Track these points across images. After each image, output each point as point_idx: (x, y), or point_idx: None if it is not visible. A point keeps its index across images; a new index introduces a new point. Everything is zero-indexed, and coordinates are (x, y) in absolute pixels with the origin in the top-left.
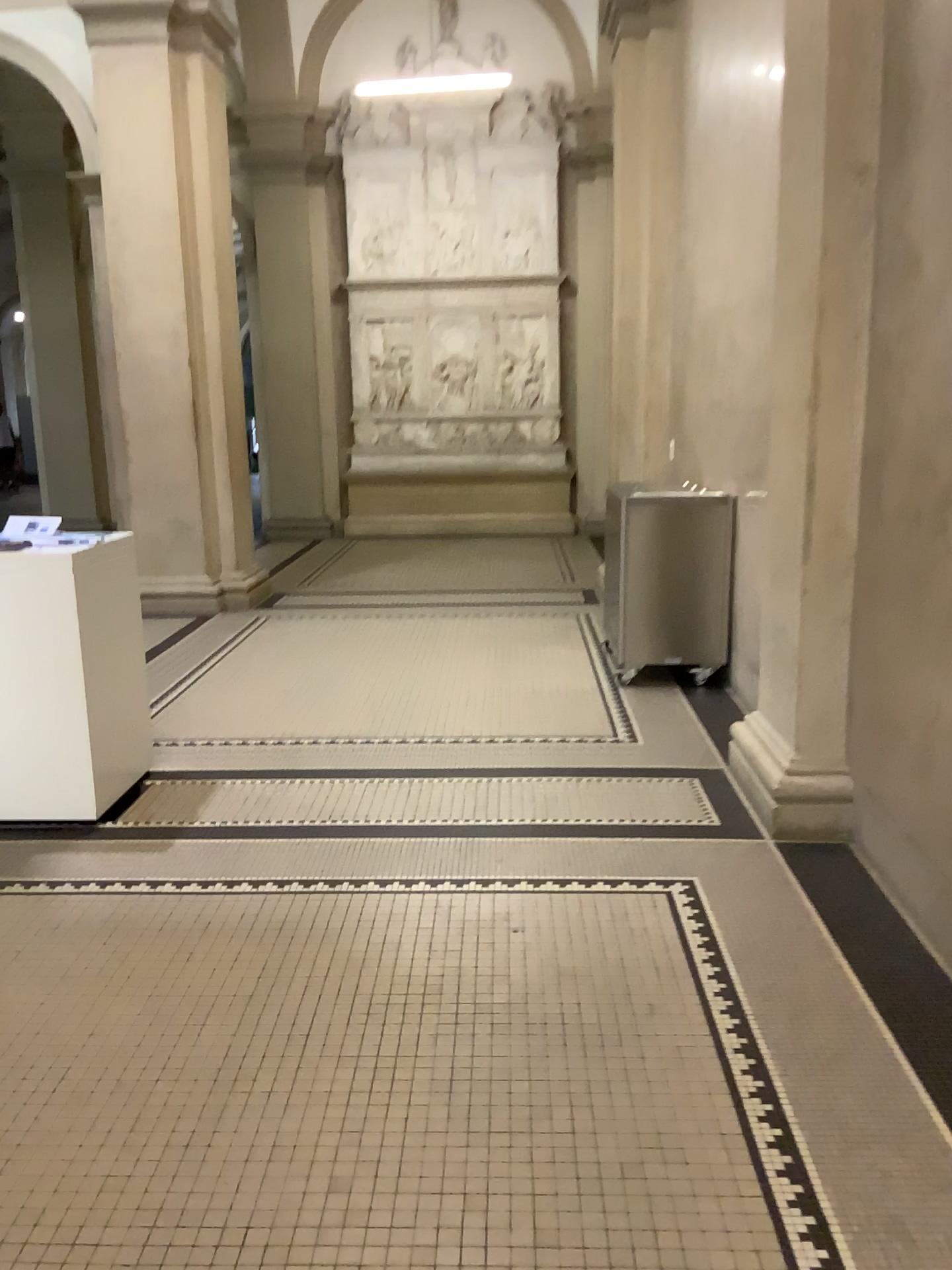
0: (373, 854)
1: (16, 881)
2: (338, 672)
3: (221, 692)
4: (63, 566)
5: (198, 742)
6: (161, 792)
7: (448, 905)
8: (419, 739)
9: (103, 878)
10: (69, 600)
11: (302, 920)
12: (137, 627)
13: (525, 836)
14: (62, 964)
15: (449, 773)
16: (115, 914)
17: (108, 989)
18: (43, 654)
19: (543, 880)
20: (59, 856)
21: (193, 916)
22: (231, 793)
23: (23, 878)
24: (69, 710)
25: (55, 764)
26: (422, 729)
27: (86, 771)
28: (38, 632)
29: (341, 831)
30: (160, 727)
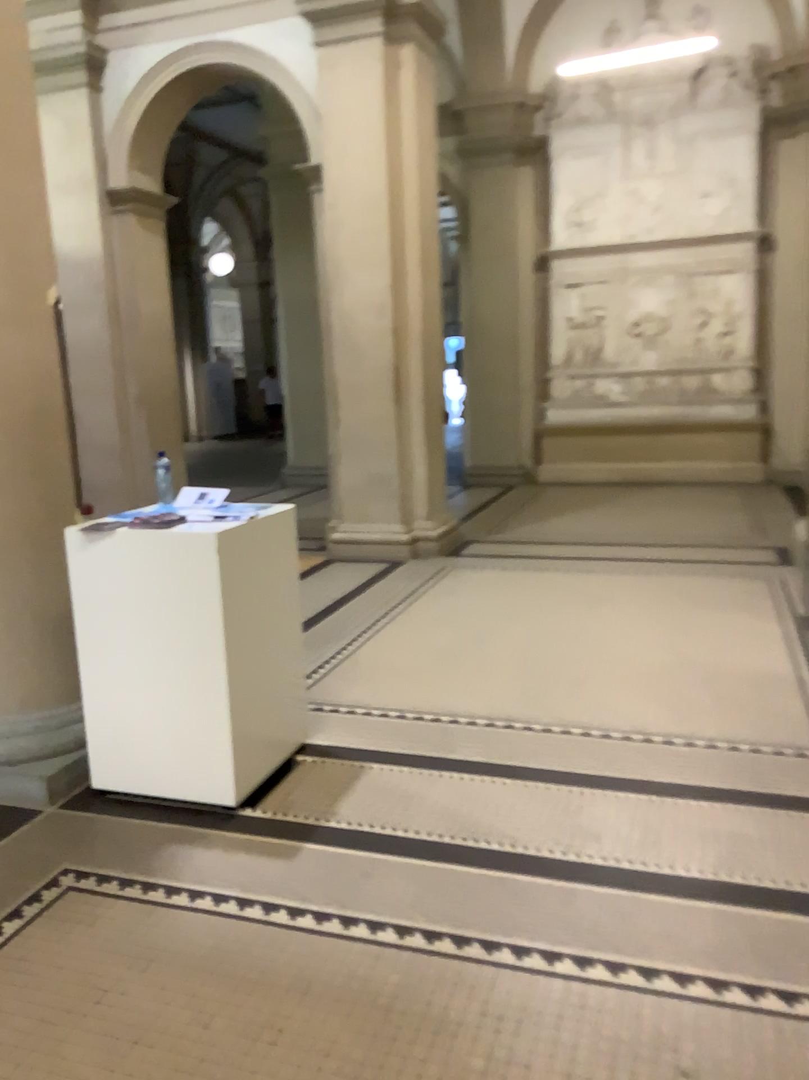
0: (513, 898)
1: (133, 879)
2: (508, 638)
3: (390, 654)
4: (203, 543)
5: (356, 712)
6: (307, 772)
7: (595, 1004)
8: (584, 731)
9: (215, 890)
10: (210, 578)
11: (412, 998)
12: (290, 600)
13: (702, 895)
14: (134, 1021)
15: (614, 782)
16: (211, 949)
17: (168, 1078)
18: (184, 632)
19: (725, 981)
20: (185, 848)
21: (292, 967)
22: (375, 781)
23: (140, 878)
24: (207, 691)
25: (195, 745)
26: (588, 719)
27: (224, 754)
28: (179, 609)
29: (481, 854)
30: (323, 691)
